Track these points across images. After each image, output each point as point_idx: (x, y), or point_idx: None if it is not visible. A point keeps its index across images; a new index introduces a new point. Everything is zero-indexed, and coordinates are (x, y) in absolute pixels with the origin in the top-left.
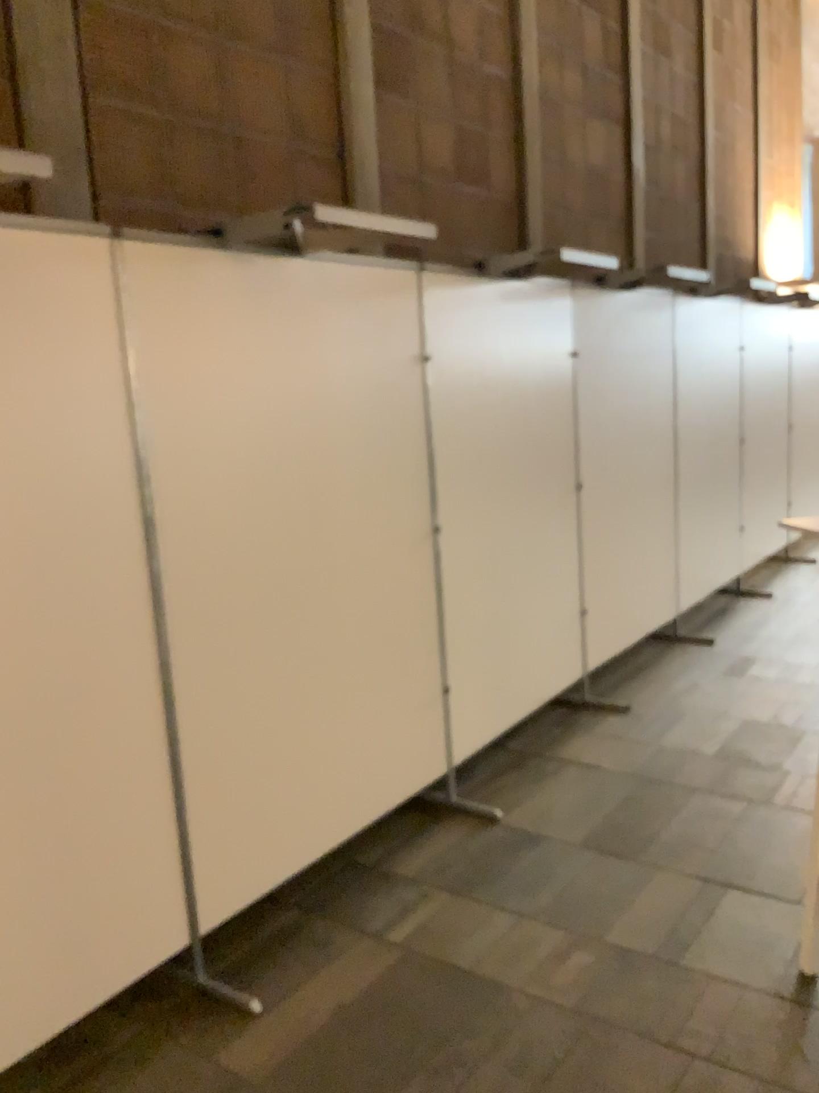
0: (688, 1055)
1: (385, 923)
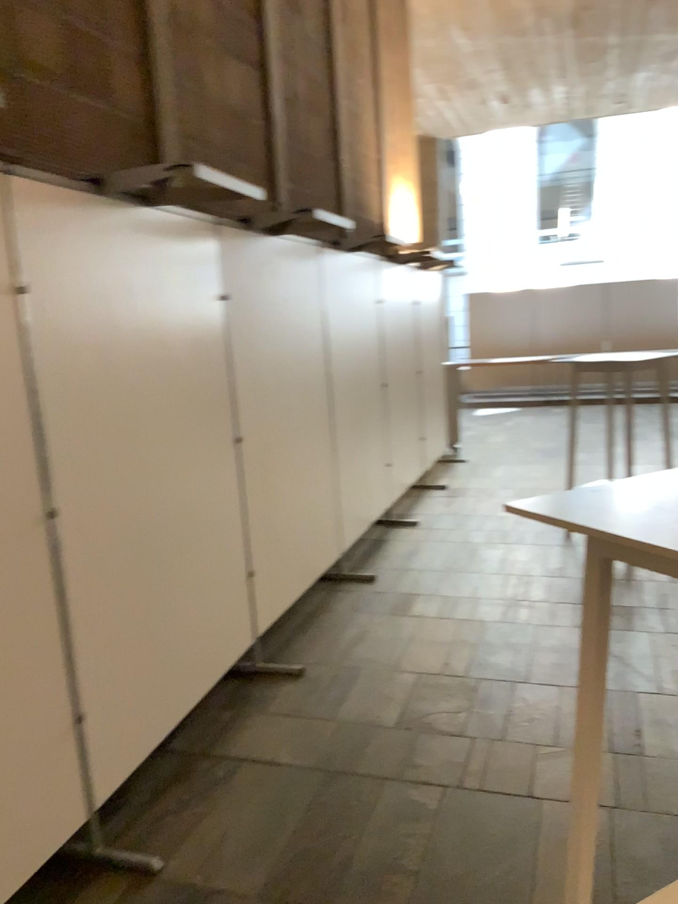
0: None
1: None
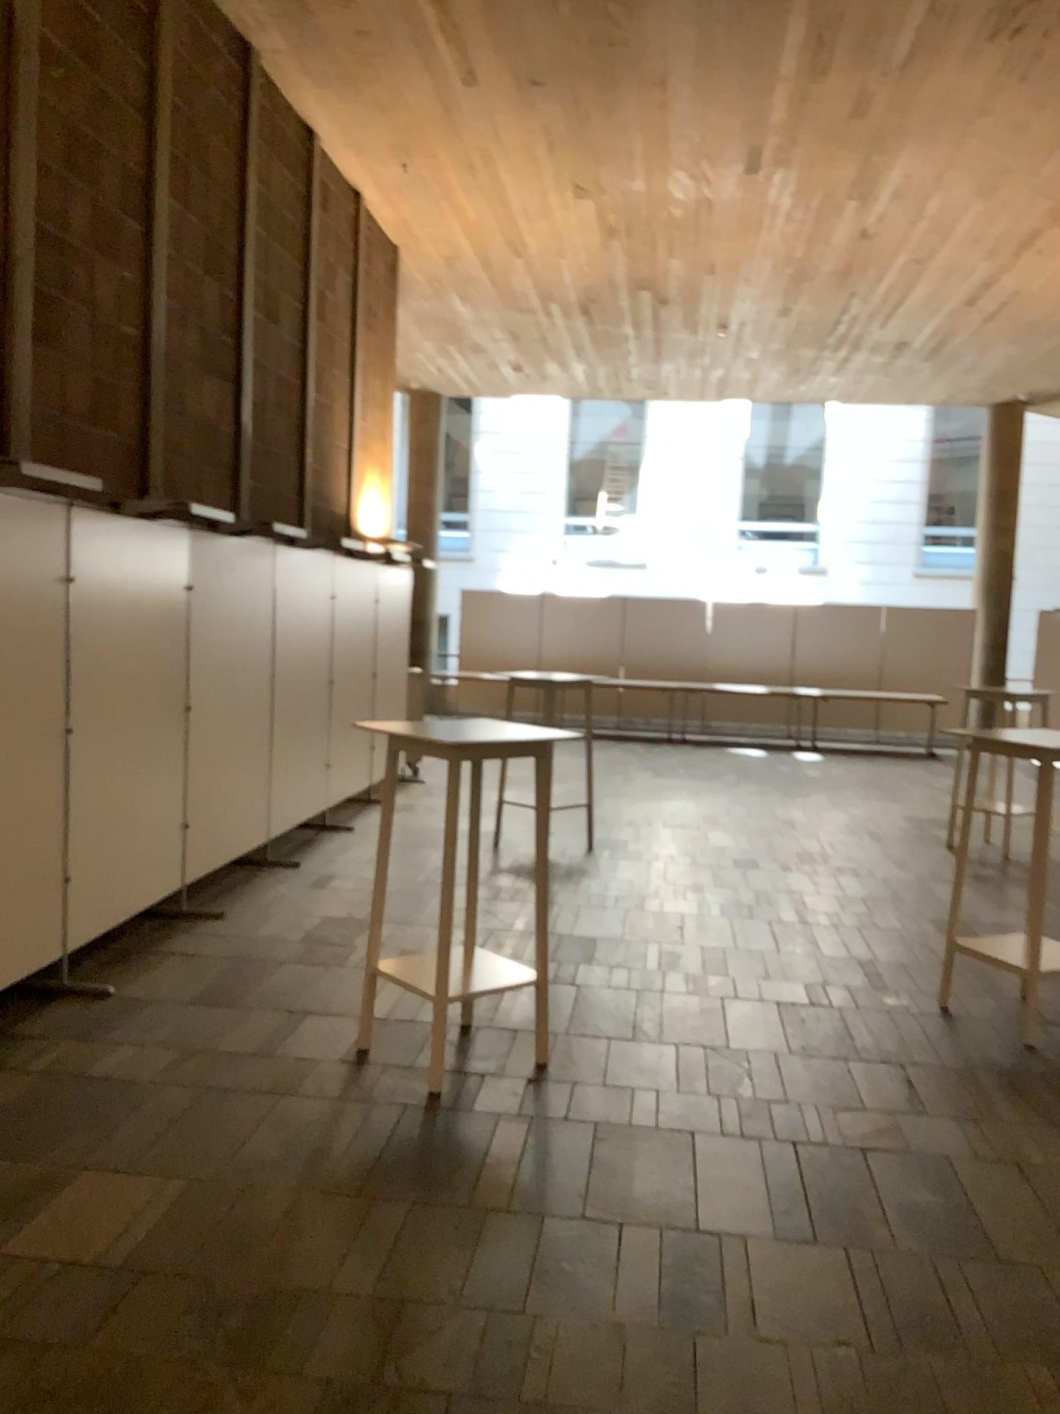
0: (278, 1093)
1: (22, 1059)
